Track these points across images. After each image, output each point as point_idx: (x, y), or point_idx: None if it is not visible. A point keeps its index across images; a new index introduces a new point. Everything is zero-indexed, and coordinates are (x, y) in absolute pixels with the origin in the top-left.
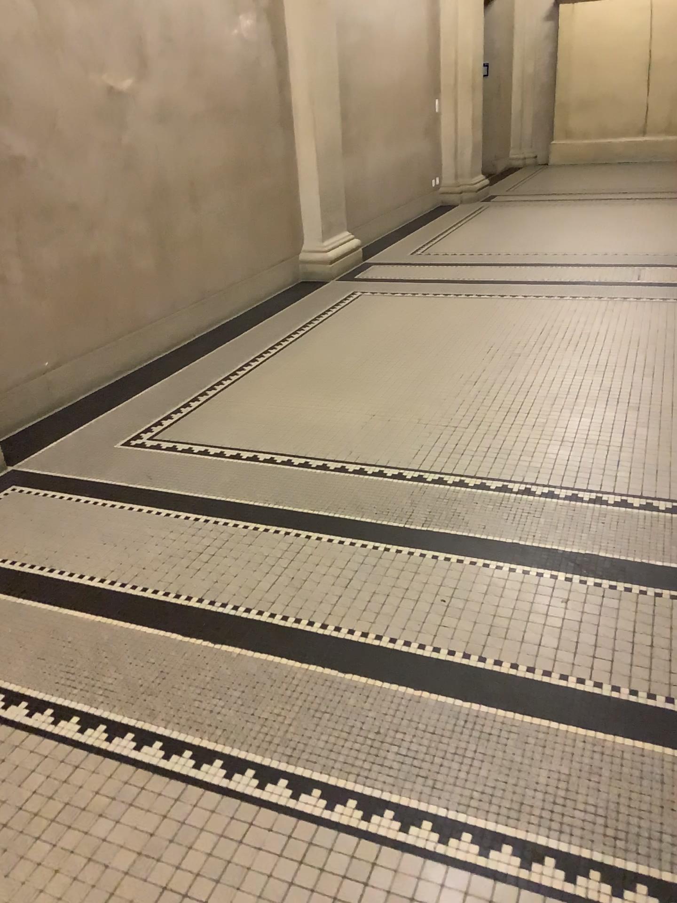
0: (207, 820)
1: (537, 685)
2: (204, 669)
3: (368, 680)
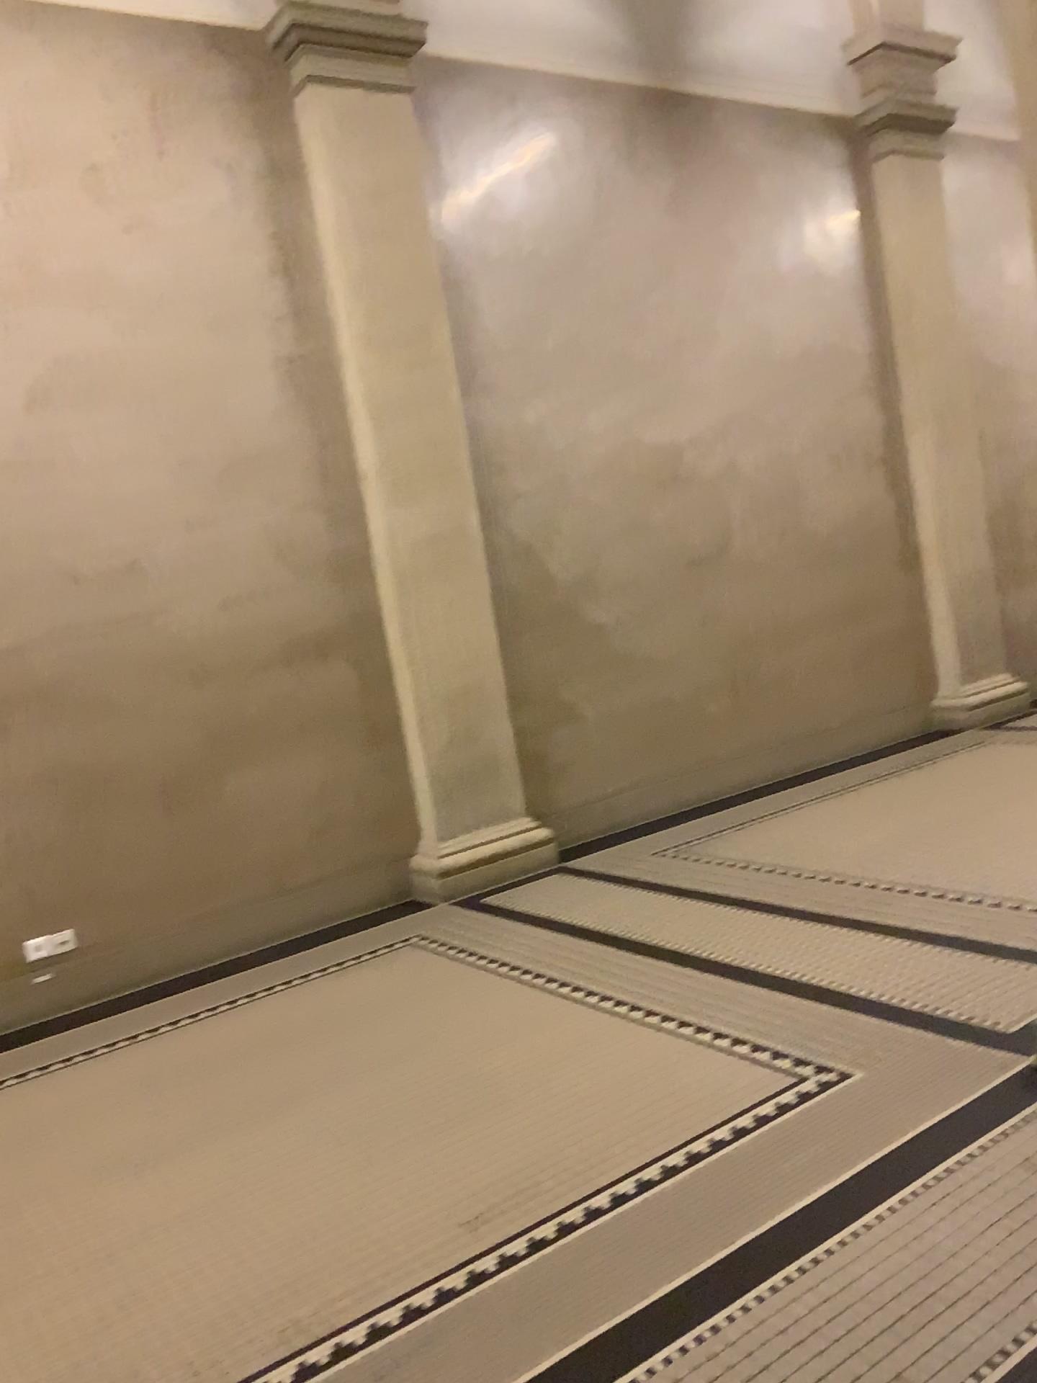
0: (578, 1016)
1: (826, 990)
2: (620, 967)
3: (718, 980)
